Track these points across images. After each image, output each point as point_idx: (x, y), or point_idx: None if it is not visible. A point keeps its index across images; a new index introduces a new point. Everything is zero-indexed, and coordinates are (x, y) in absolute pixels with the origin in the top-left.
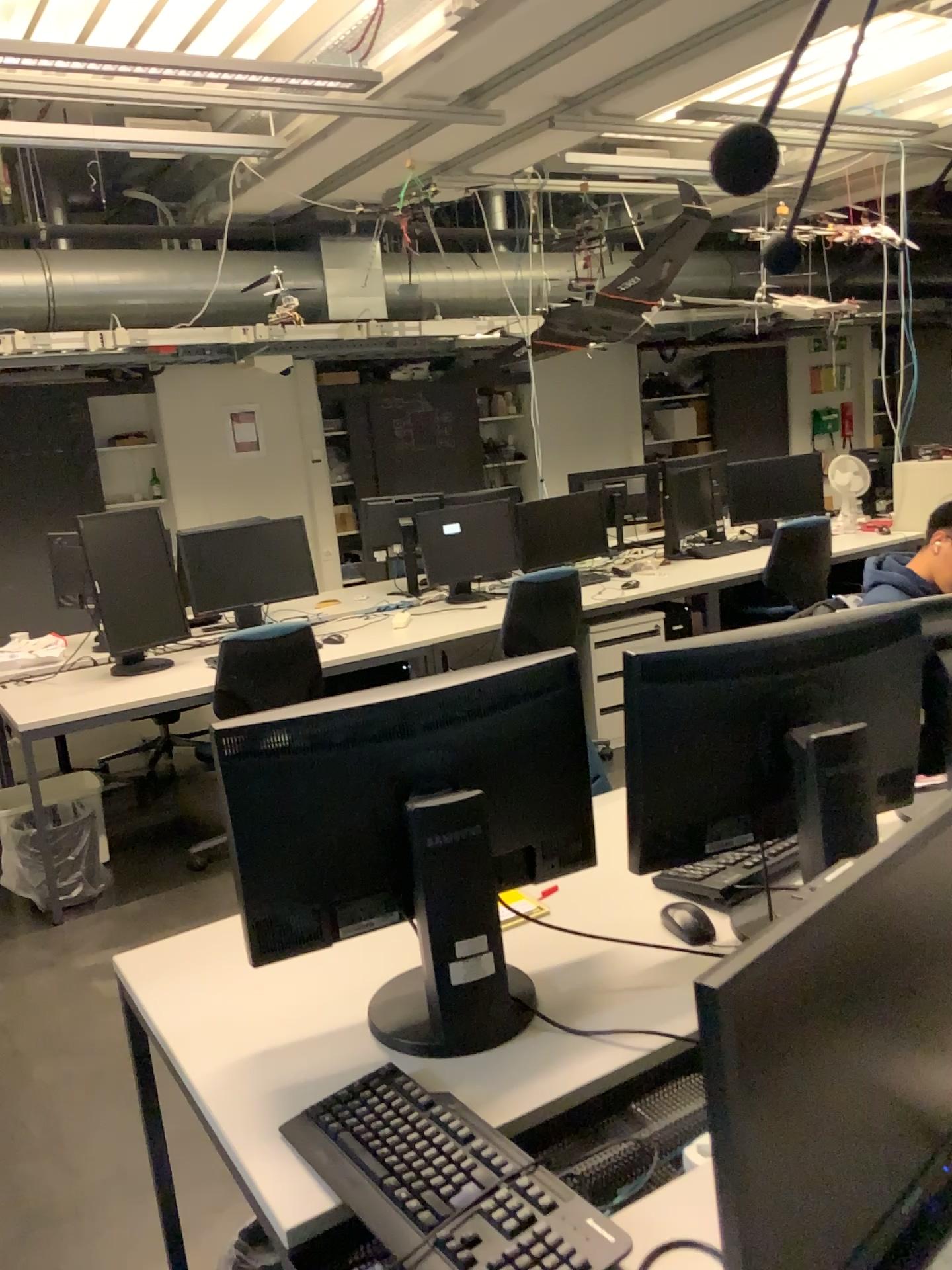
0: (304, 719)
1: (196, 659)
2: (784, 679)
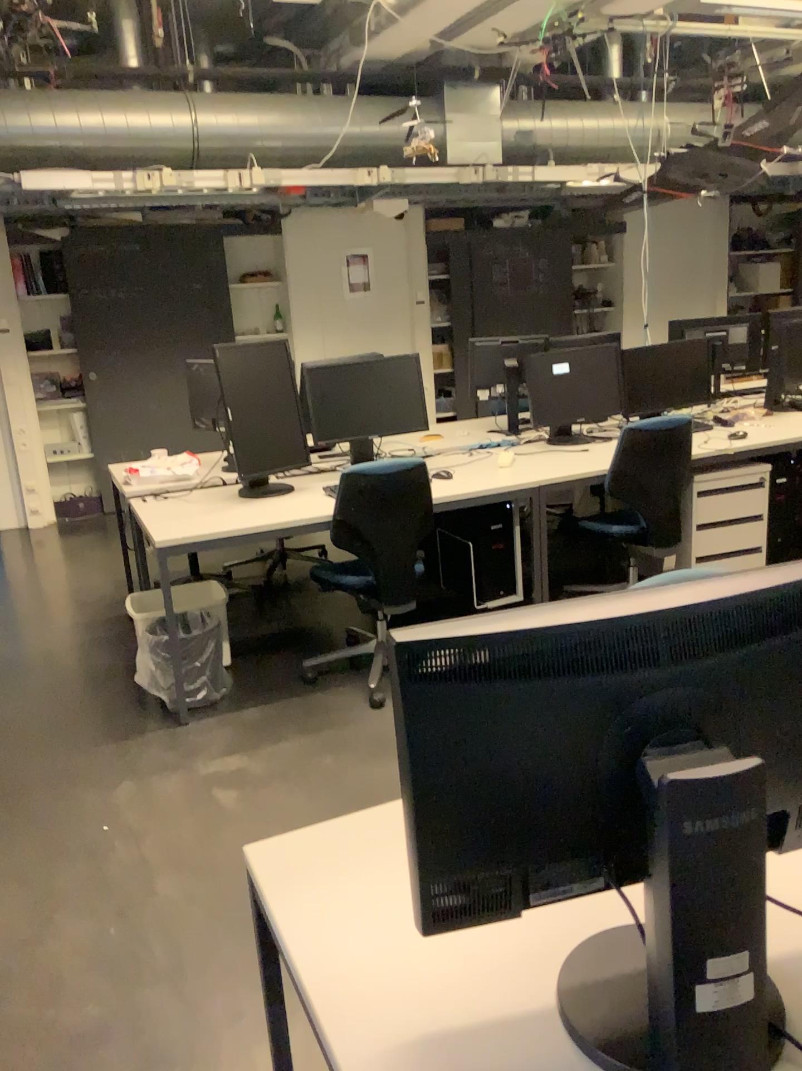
0: (517, 633)
1: (316, 485)
2: None
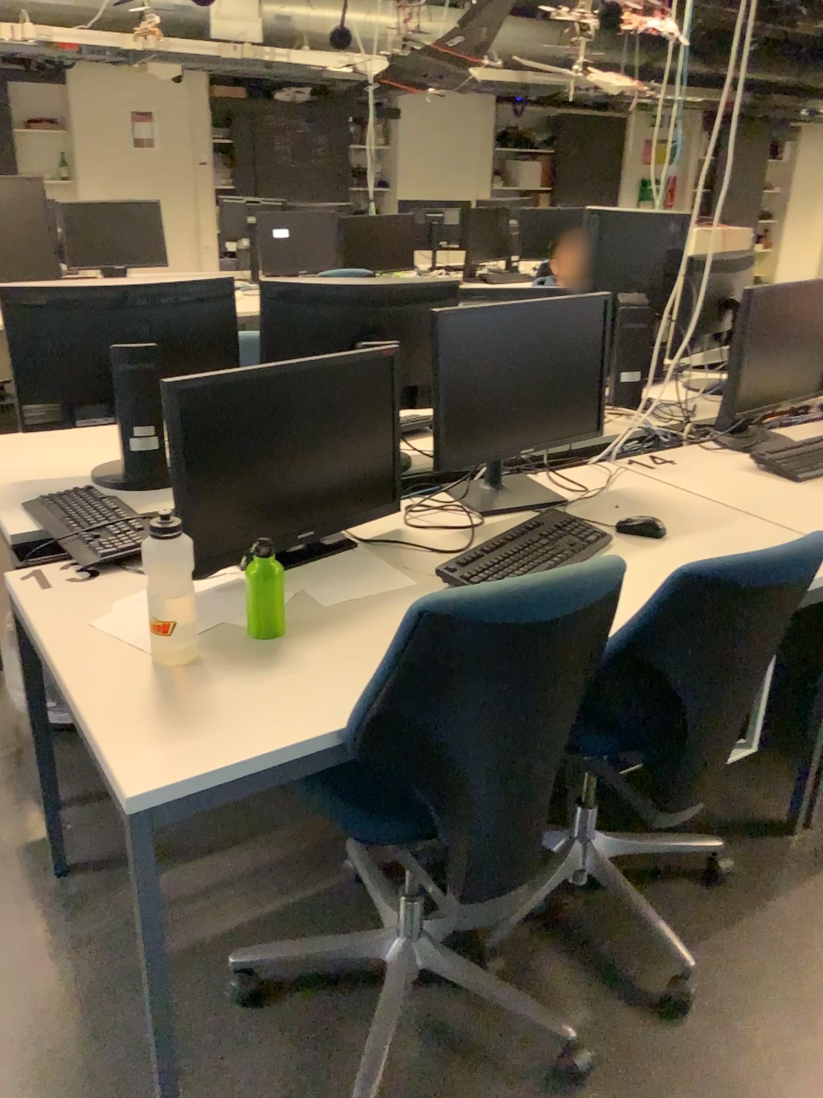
0: (54, 290)
1: None
2: (359, 311)
